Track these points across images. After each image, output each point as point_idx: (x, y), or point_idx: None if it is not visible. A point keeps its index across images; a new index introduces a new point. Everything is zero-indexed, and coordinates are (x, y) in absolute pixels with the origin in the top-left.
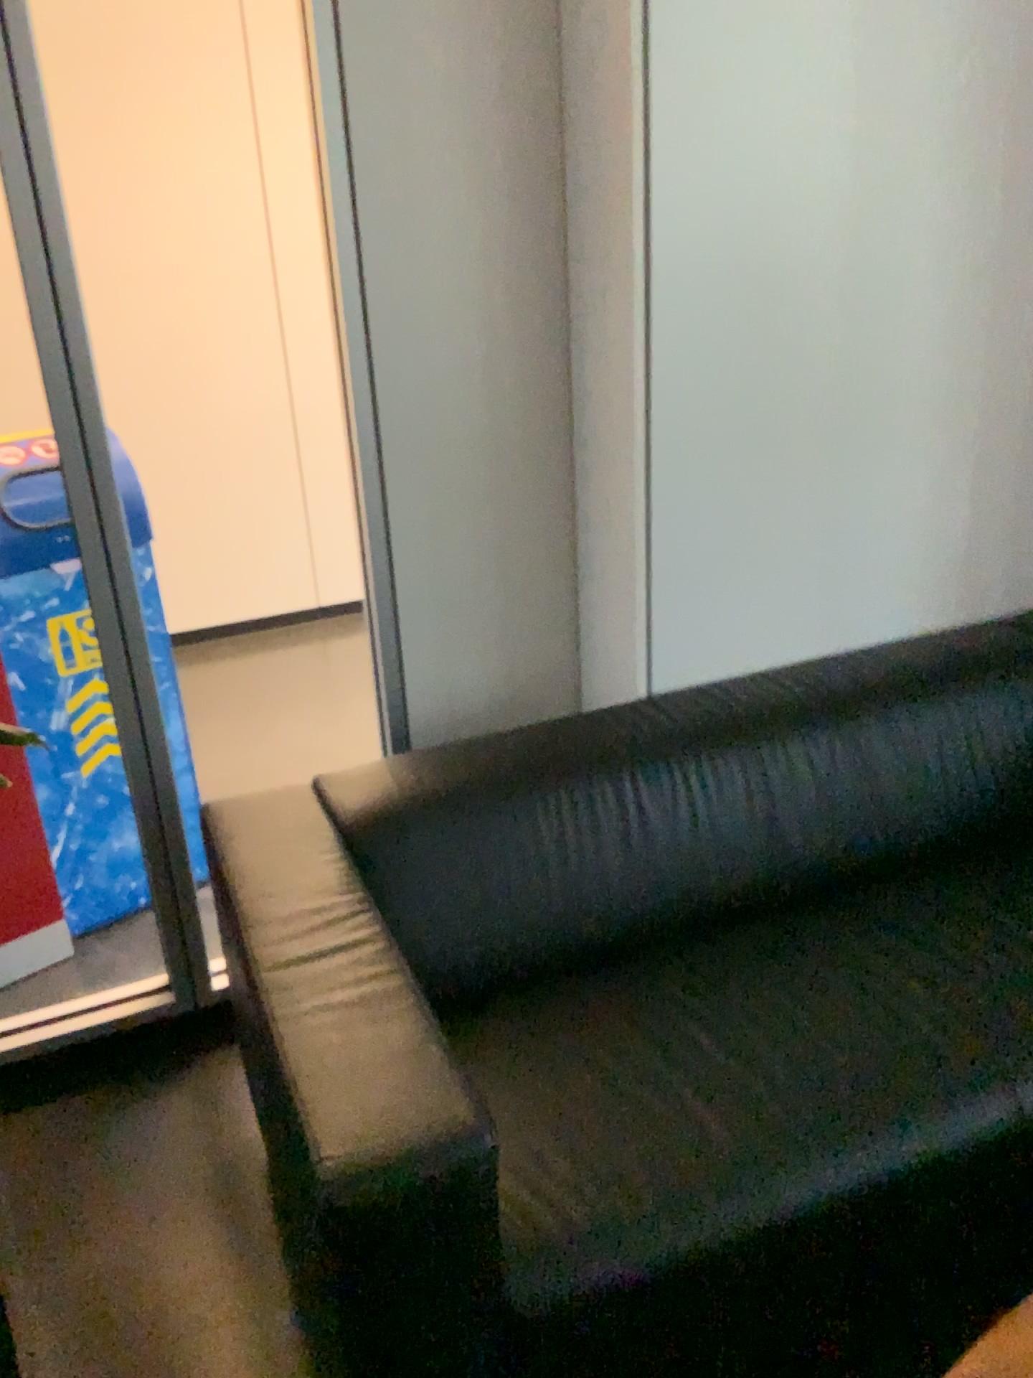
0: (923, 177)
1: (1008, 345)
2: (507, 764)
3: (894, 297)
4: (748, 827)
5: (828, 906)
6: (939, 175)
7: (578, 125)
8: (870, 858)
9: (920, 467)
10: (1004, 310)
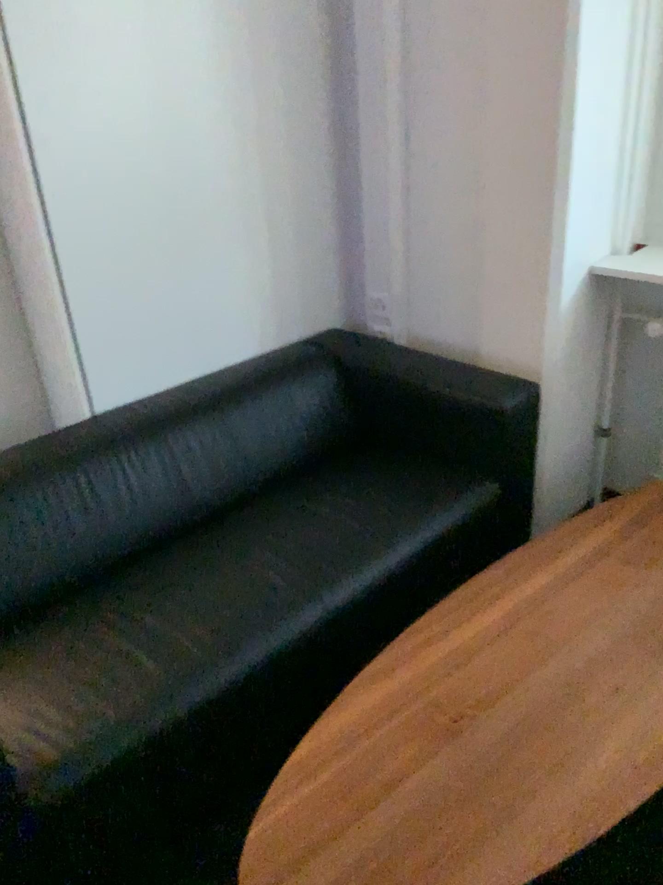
0: (196, 72)
1: (272, 172)
2: None
3: (195, 147)
4: (161, 482)
5: (220, 519)
6: (206, 70)
7: None
8: (243, 486)
9: (234, 249)
10: (264, 151)
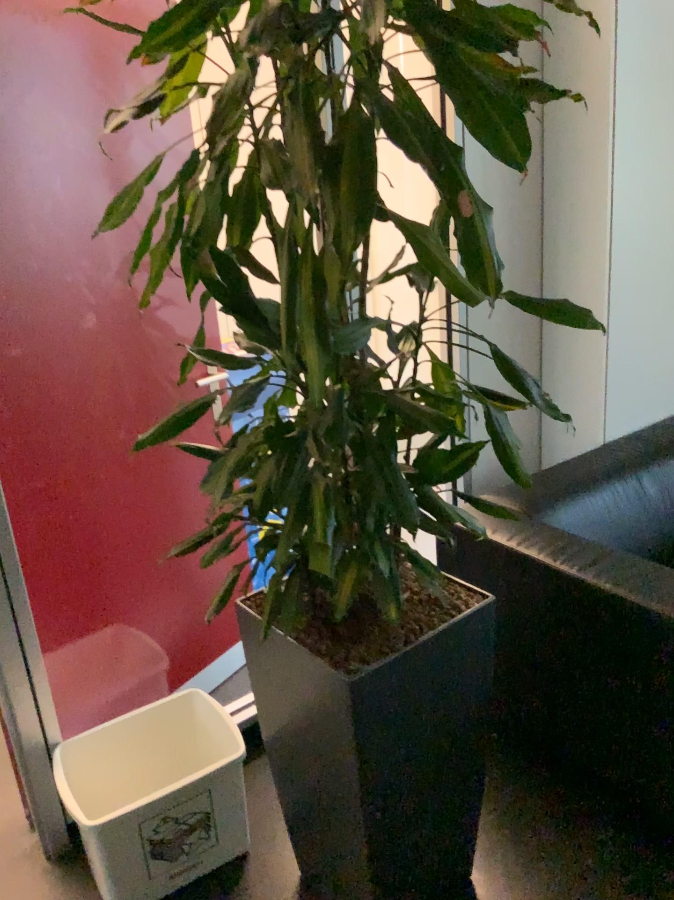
0: None
1: None
2: (562, 482)
3: None
4: None
5: None
6: None
7: (549, 153)
8: None
9: None
10: None
